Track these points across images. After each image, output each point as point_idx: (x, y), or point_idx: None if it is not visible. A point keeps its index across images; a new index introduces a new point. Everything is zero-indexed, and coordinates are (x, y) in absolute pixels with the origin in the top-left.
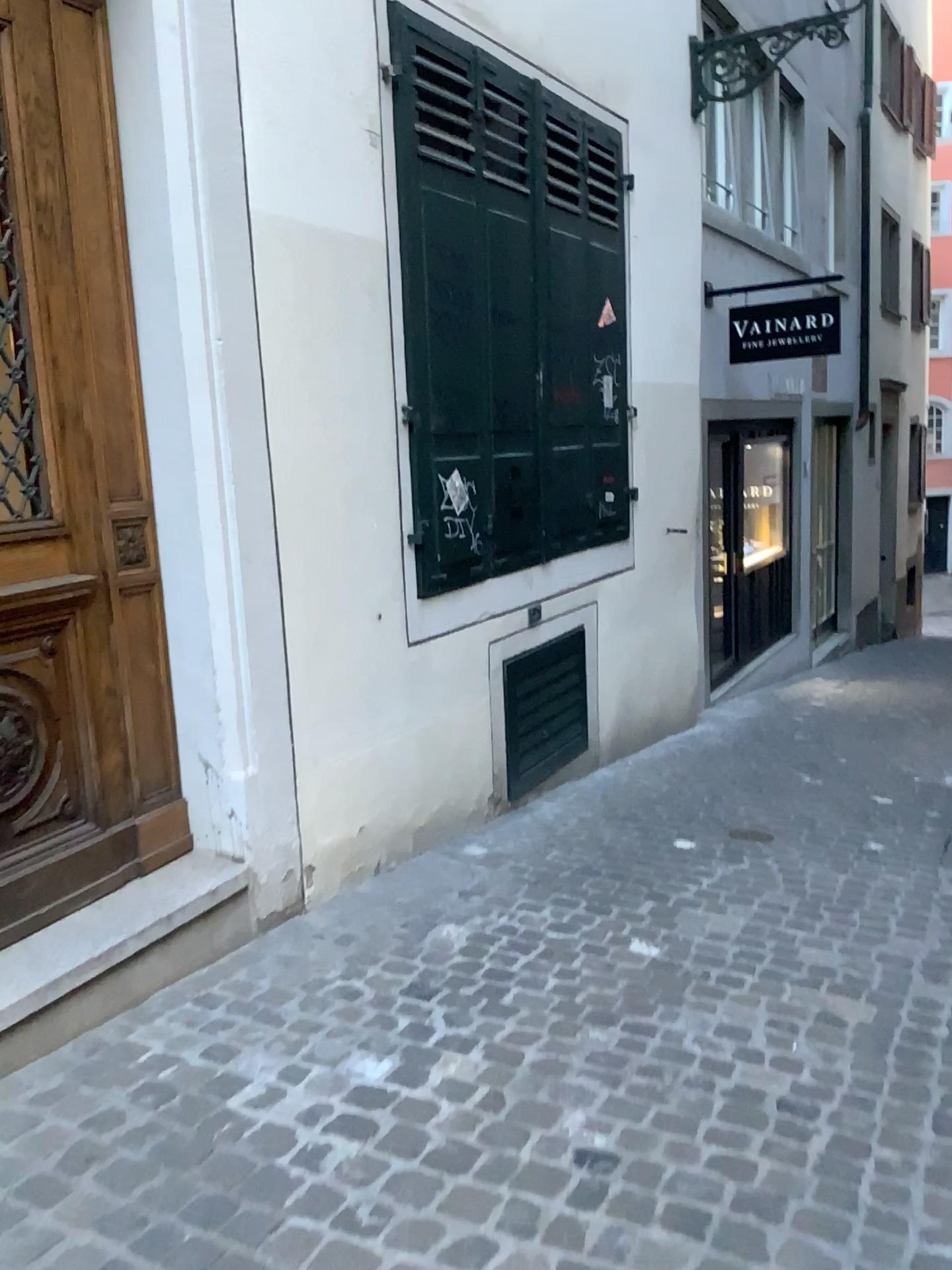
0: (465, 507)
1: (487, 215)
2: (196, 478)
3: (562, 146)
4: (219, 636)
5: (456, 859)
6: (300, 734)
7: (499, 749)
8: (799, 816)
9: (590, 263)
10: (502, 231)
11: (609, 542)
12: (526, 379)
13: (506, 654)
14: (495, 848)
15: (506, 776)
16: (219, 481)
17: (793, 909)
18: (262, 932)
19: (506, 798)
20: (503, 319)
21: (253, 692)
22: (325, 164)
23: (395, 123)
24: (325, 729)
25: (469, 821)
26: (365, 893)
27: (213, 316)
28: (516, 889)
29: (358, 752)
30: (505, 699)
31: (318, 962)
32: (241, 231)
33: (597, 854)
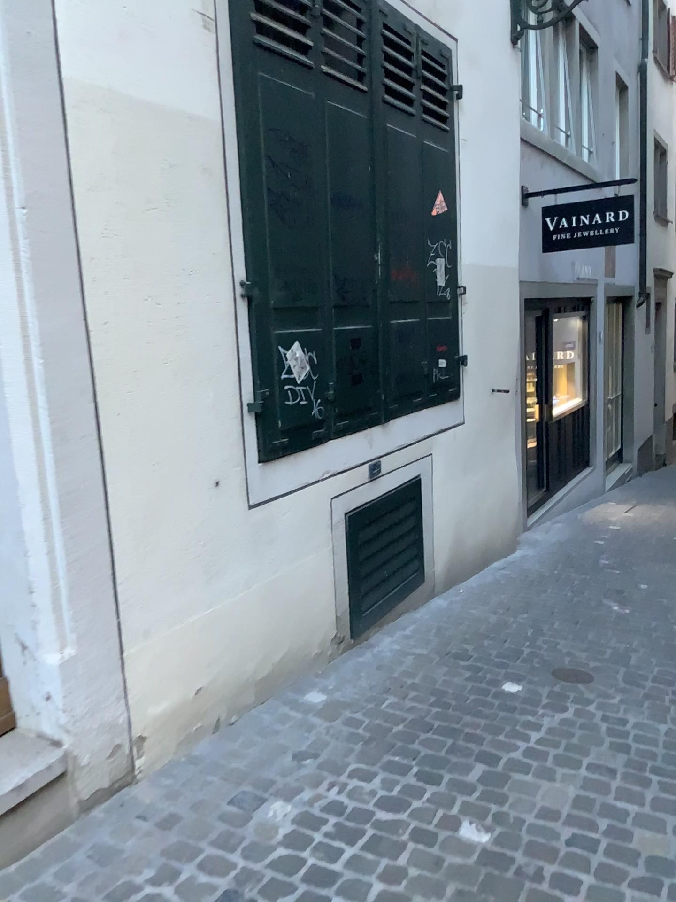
0: (305, 377)
1: (324, 106)
2: (2, 354)
3: (396, 51)
4: (31, 516)
5: (296, 708)
6: (126, 609)
7: (341, 595)
8: (614, 651)
9: (422, 158)
10: (339, 122)
11: (442, 403)
12: (364, 259)
13: (347, 508)
14: (334, 694)
15: (348, 617)
16: (27, 357)
17: (620, 771)
18: (83, 816)
19: (348, 636)
20: (340, 203)
21: (70, 572)
22: (148, 37)
23: (225, 5)
24: (155, 600)
25: (312, 664)
26: (201, 755)
27: (15, 184)
28: (349, 747)
29: (194, 617)
30: (346, 549)
31: (132, 858)
32: (49, 97)
33: (430, 700)
